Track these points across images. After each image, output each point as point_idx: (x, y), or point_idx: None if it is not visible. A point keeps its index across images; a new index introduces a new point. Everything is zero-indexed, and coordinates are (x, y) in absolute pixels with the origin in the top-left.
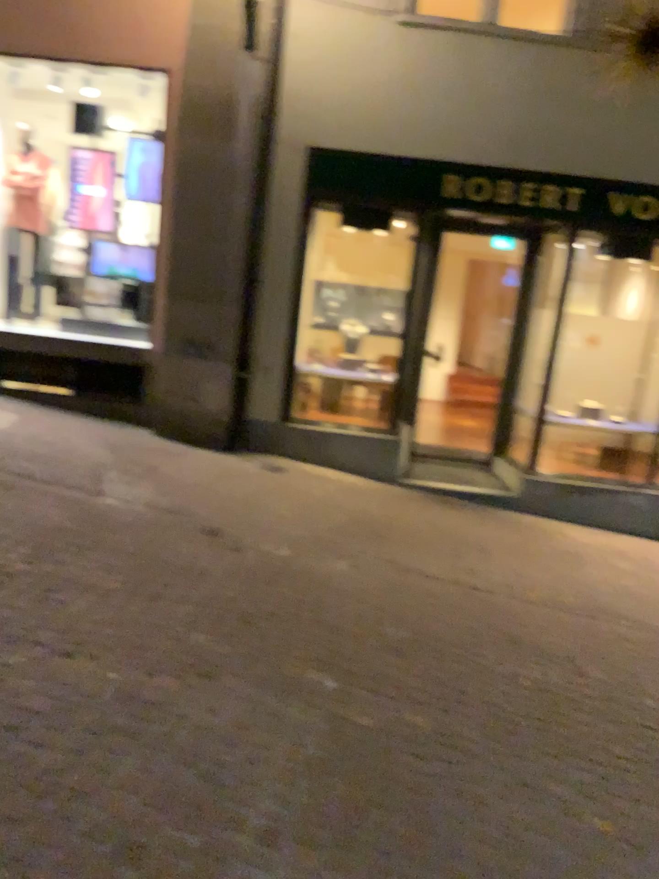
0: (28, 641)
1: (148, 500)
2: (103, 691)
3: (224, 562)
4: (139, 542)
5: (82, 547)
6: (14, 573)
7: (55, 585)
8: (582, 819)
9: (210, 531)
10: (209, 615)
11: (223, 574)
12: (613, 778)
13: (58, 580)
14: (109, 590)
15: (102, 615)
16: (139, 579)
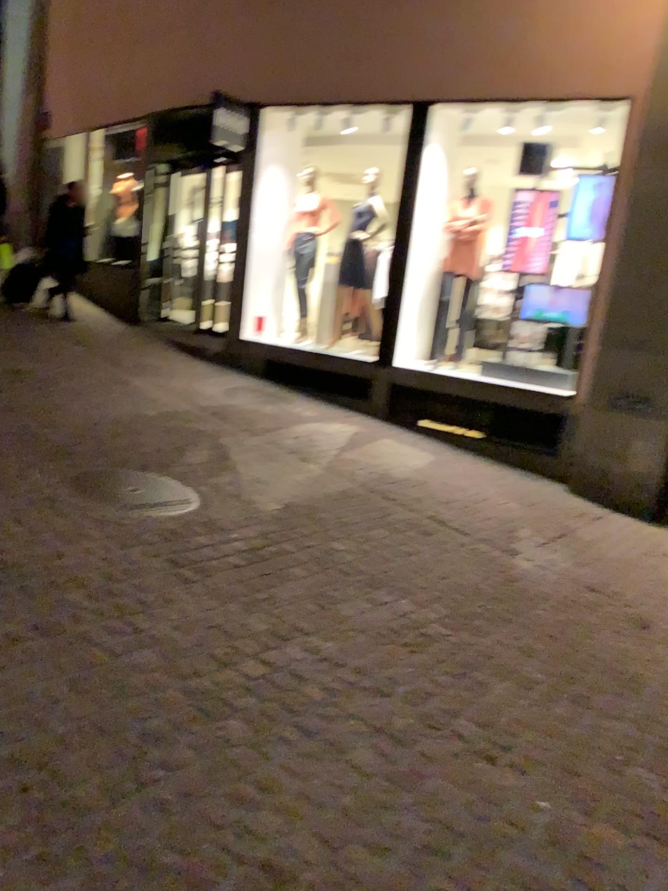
0: (449, 733)
1: (566, 571)
2: (534, 828)
3: (663, 670)
4: (560, 625)
5: (499, 619)
6: (432, 639)
7: (474, 663)
8: None
9: (639, 623)
10: (653, 746)
11: (663, 687)
12: None
13: (477, 657)
14: (530, 682)
15: (526, 716)
16: (564, 674)
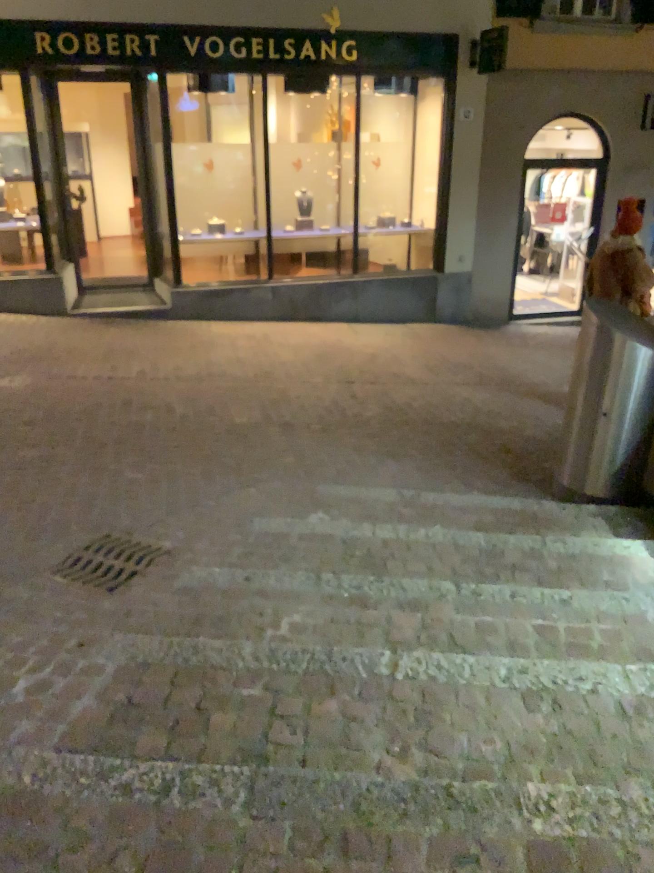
0: None
1: None
2: None
3: None
4: None
5: None
6: None
7: None
8: (123, 474)
9: None
10: None
11: None
12: (157, 455)
13: None
14: None
15: None
16: None
